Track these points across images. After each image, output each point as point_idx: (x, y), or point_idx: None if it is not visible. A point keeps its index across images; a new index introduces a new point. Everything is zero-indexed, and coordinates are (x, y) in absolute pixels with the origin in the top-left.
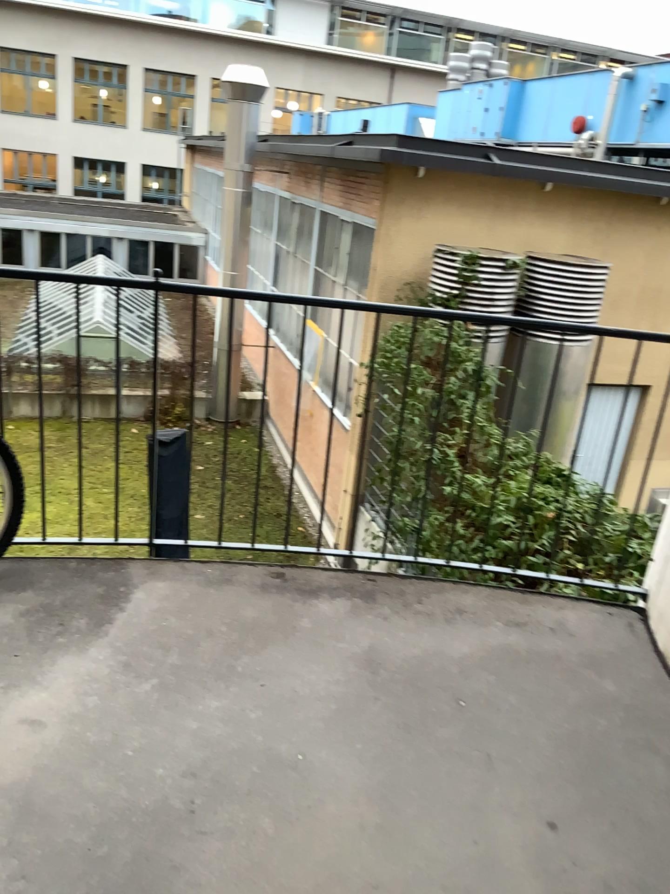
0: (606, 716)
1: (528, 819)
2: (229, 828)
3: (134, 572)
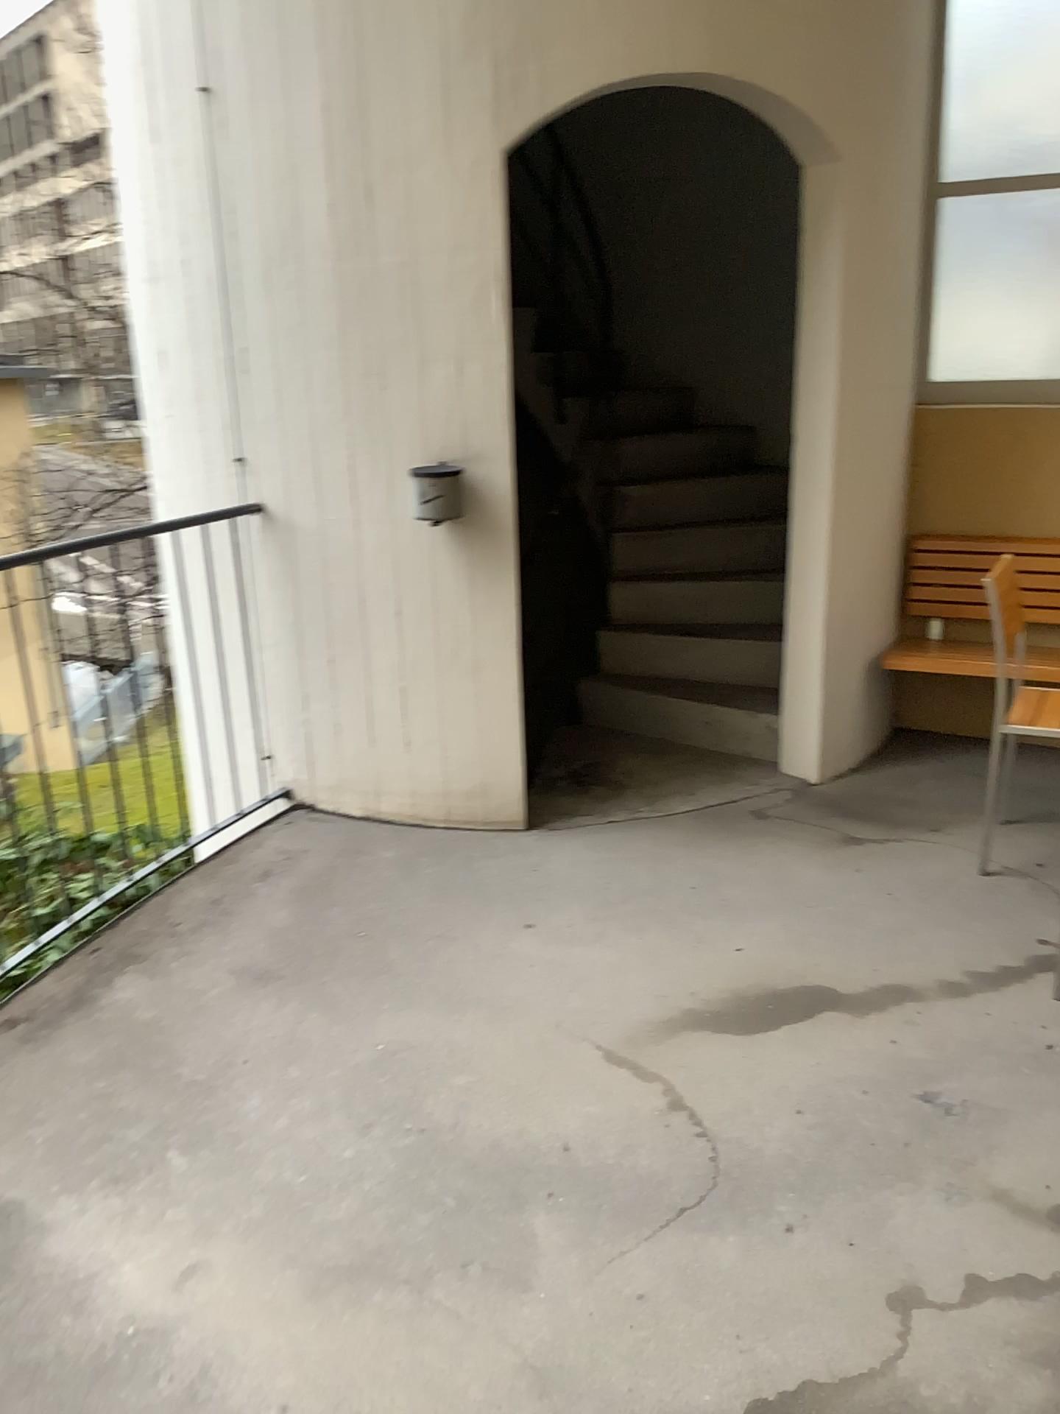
0: (425, 867)
1: (519, 935)
2: (461, 1101)
3: None
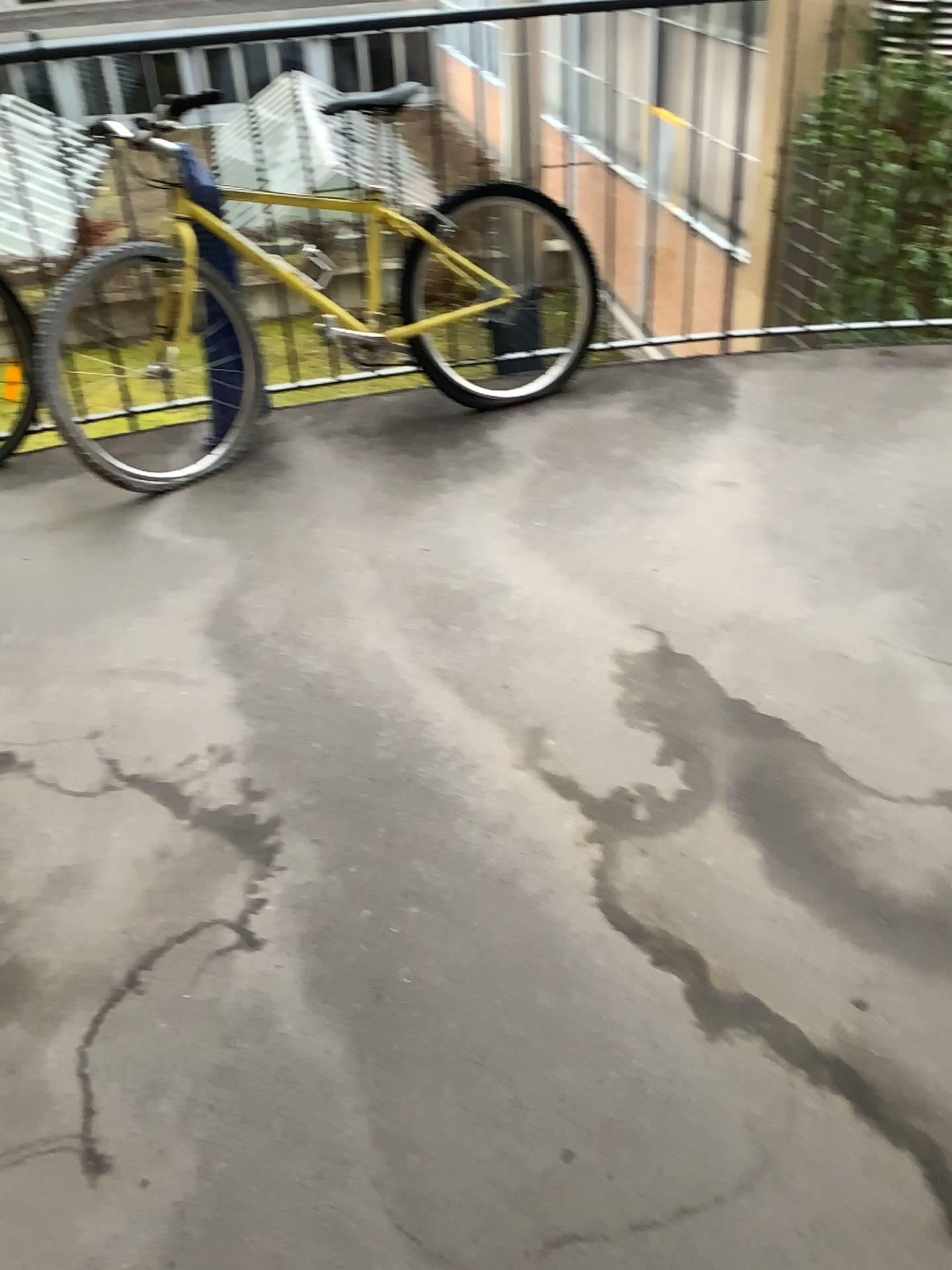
0: None
1: None
2: None
3: (714, 363)
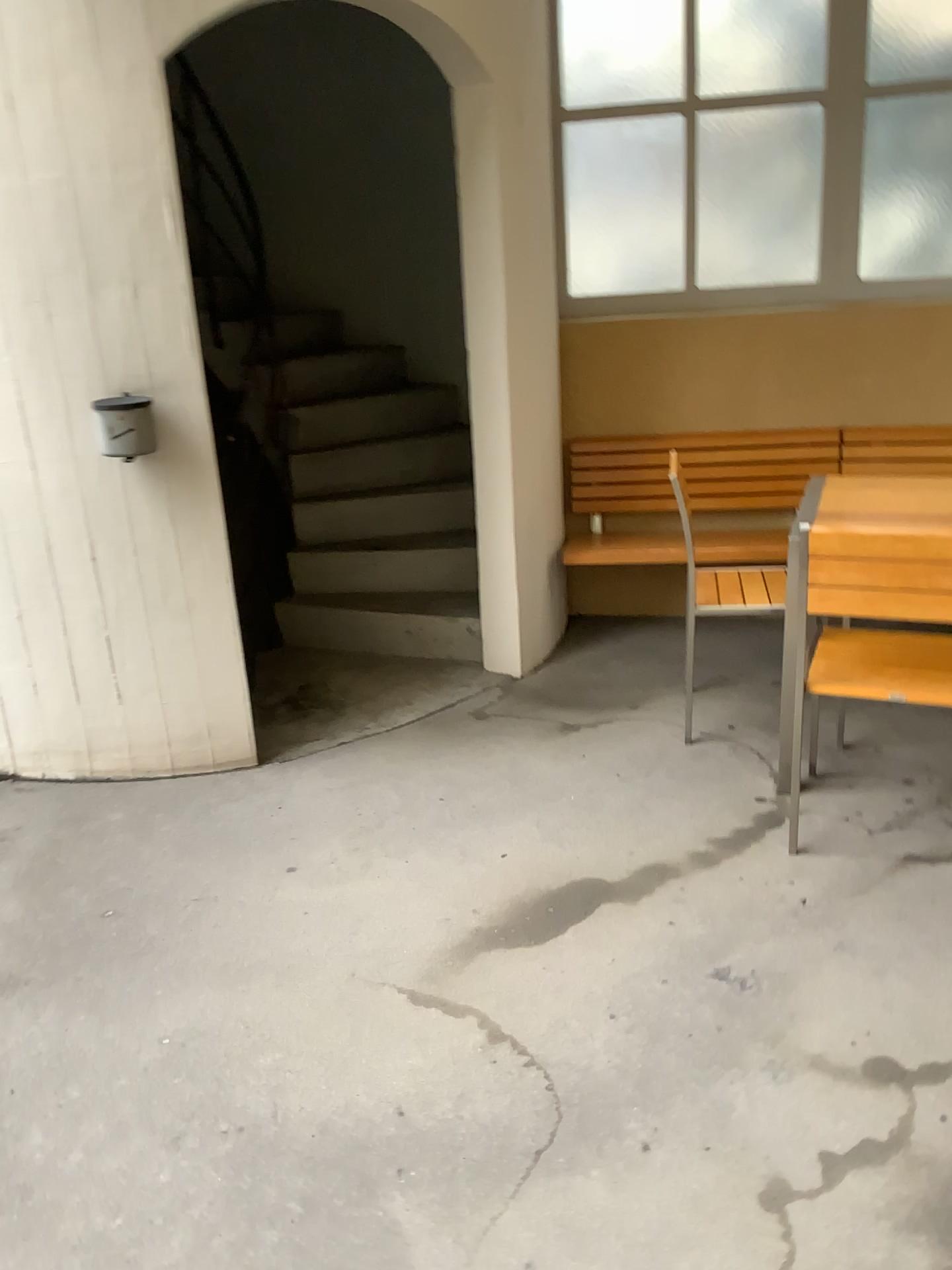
0: (162, 823)
1: (283, 881)
2: (275, 1086)
3: None
